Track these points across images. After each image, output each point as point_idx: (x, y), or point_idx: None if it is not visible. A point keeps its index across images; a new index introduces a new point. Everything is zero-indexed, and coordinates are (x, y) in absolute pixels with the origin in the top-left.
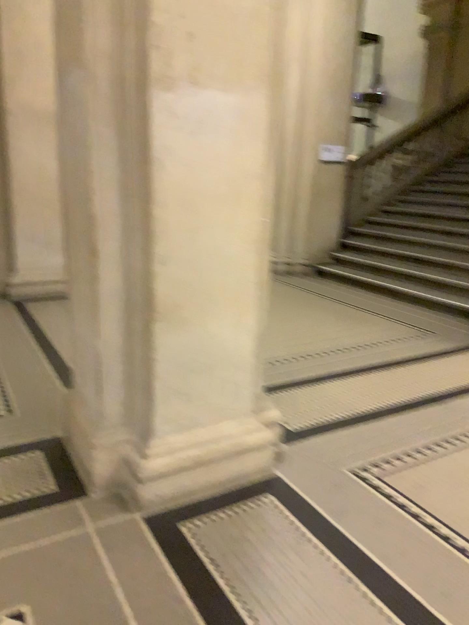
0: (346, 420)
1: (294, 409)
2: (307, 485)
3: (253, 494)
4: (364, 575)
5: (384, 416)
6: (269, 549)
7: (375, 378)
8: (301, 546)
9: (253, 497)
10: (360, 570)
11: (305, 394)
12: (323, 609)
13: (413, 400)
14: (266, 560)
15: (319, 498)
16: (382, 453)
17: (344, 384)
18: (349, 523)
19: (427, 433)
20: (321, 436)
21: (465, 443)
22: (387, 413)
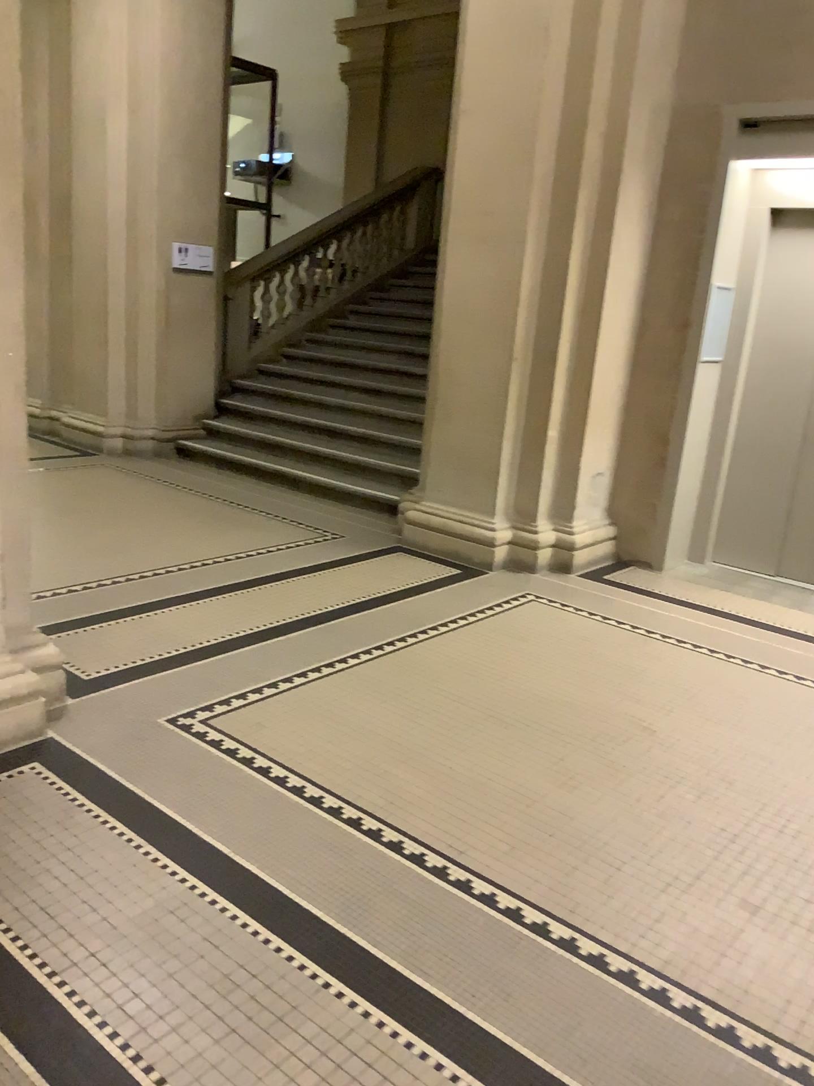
0: (171, 659)
1: (93, 650)
2: (91, 745)
3: (5, 765)
4: (151, 834)
5: (230, 648)
6: (17, 827)
7: (230, 601)
8: (68, 817)
9: (4, 769)
10: (147, 830)
11: (116, 630)
12: (83, 878)
13: (278, 626)
14: (10, 839)
15: (107, 757)
16: (215, 695)
17: (182, 612)
18: (143, 781)
19: (285, 664)
20: (128, 682)
21: (333, 671)
22: (236, 644)
